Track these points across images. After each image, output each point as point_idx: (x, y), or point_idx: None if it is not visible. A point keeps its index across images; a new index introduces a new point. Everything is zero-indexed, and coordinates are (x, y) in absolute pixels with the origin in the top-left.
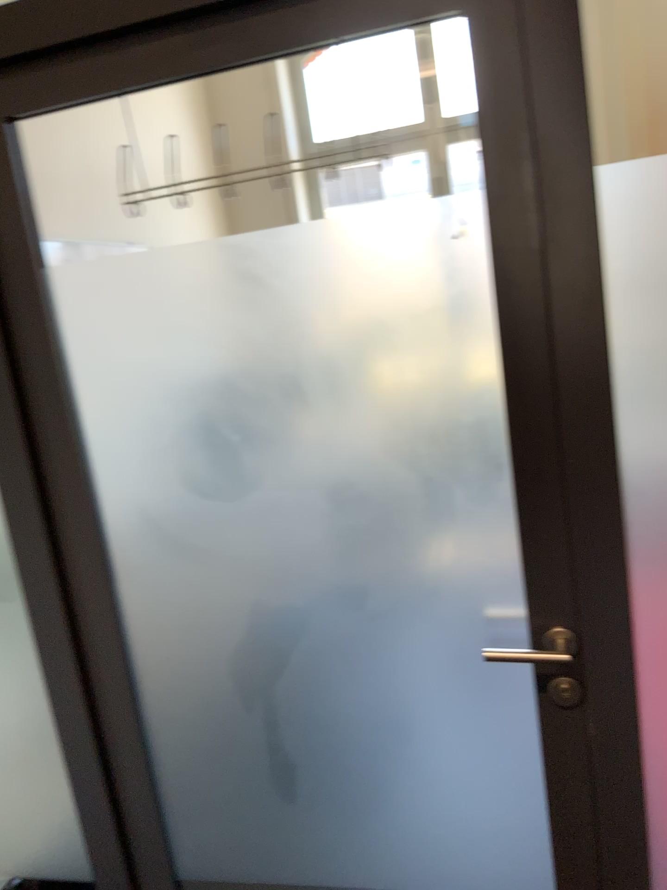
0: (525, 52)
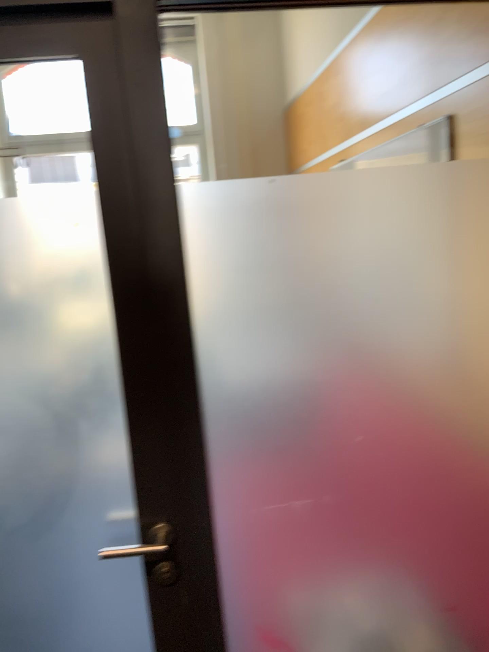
0: (125, 94)
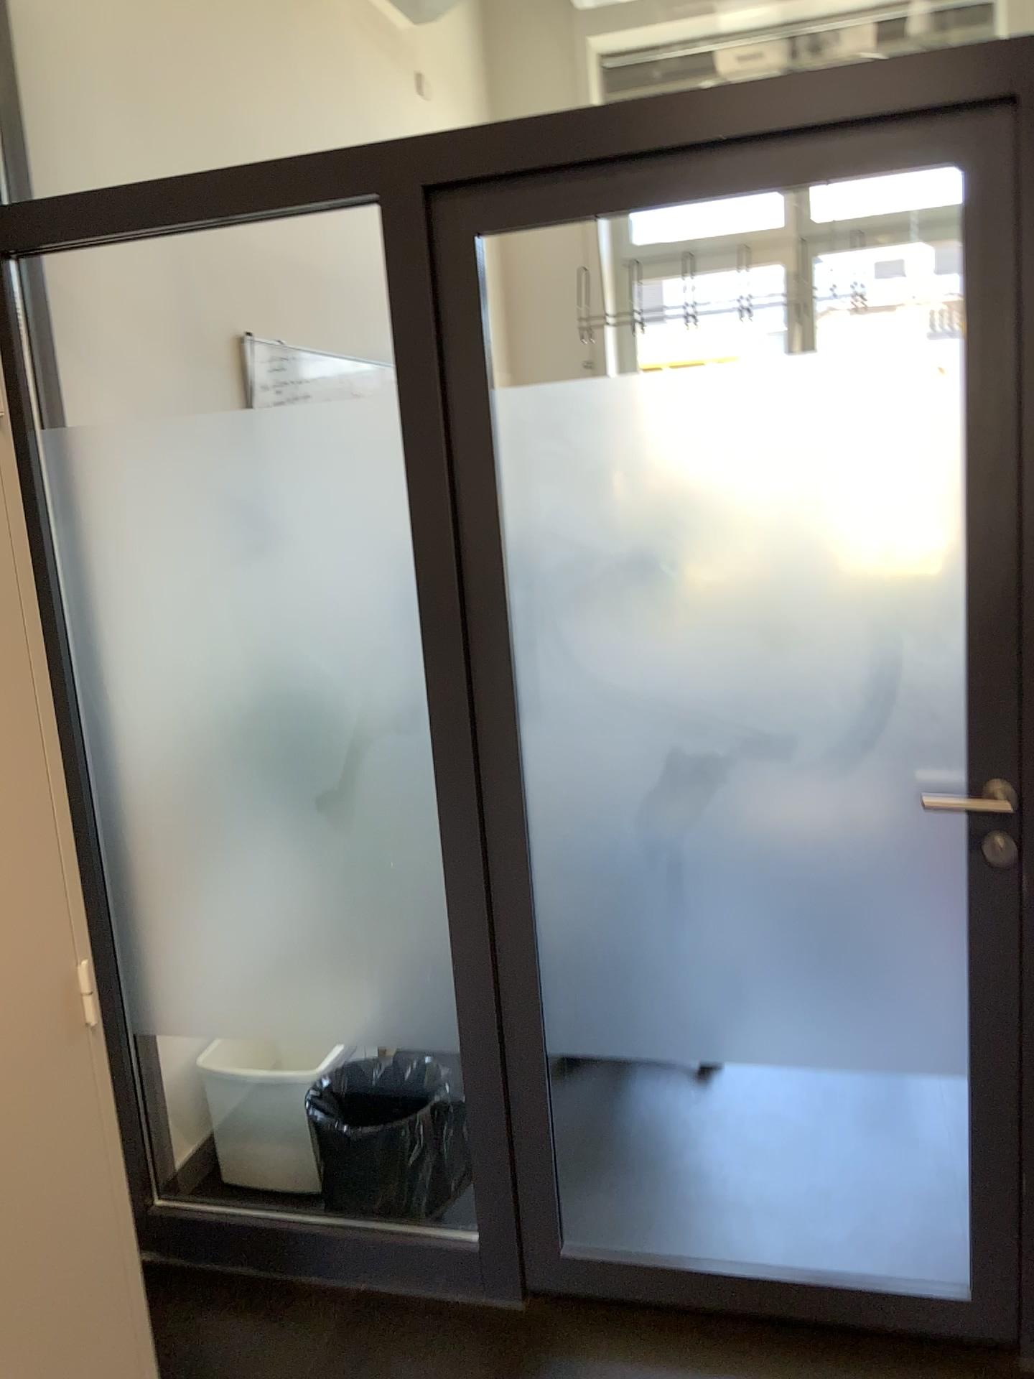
0: (1027, 213)
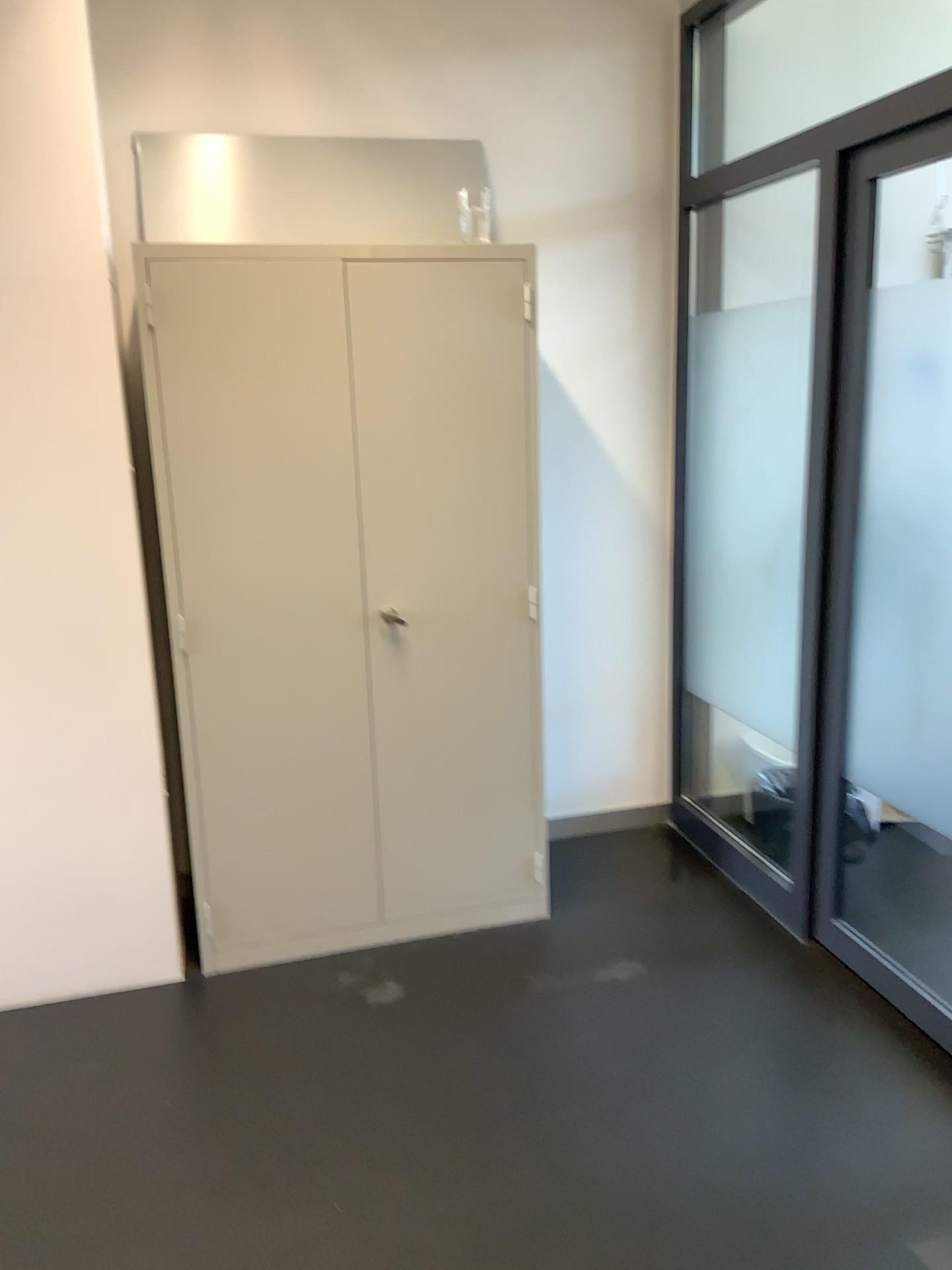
0: None
